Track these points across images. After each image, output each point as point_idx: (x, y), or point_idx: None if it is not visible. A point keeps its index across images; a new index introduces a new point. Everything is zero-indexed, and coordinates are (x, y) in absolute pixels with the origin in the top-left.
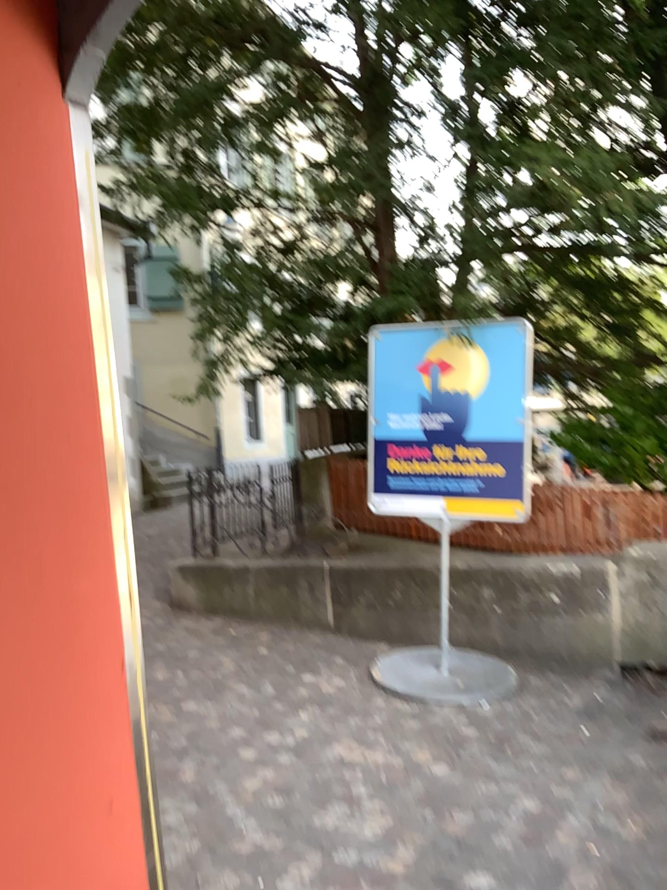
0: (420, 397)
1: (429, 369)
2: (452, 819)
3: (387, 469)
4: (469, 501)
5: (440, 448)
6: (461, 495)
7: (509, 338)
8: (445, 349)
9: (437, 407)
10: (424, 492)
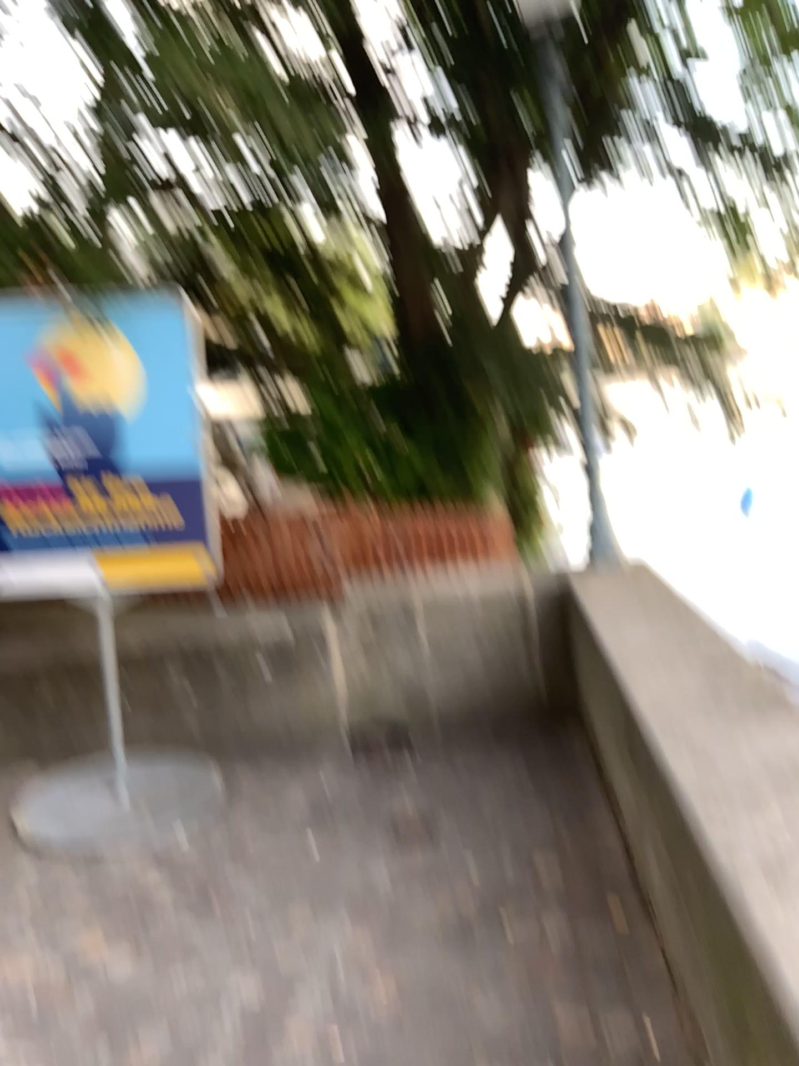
0: (38, 414)
1: (47, 372)
2: (136, 1061)
3: (1, 525)
4: (129, 559)
5: (78, 487)
6: (117, 552)
7: (161, 322)
8: (67, 341)
9: (67, 428)
10: (61, 553)
